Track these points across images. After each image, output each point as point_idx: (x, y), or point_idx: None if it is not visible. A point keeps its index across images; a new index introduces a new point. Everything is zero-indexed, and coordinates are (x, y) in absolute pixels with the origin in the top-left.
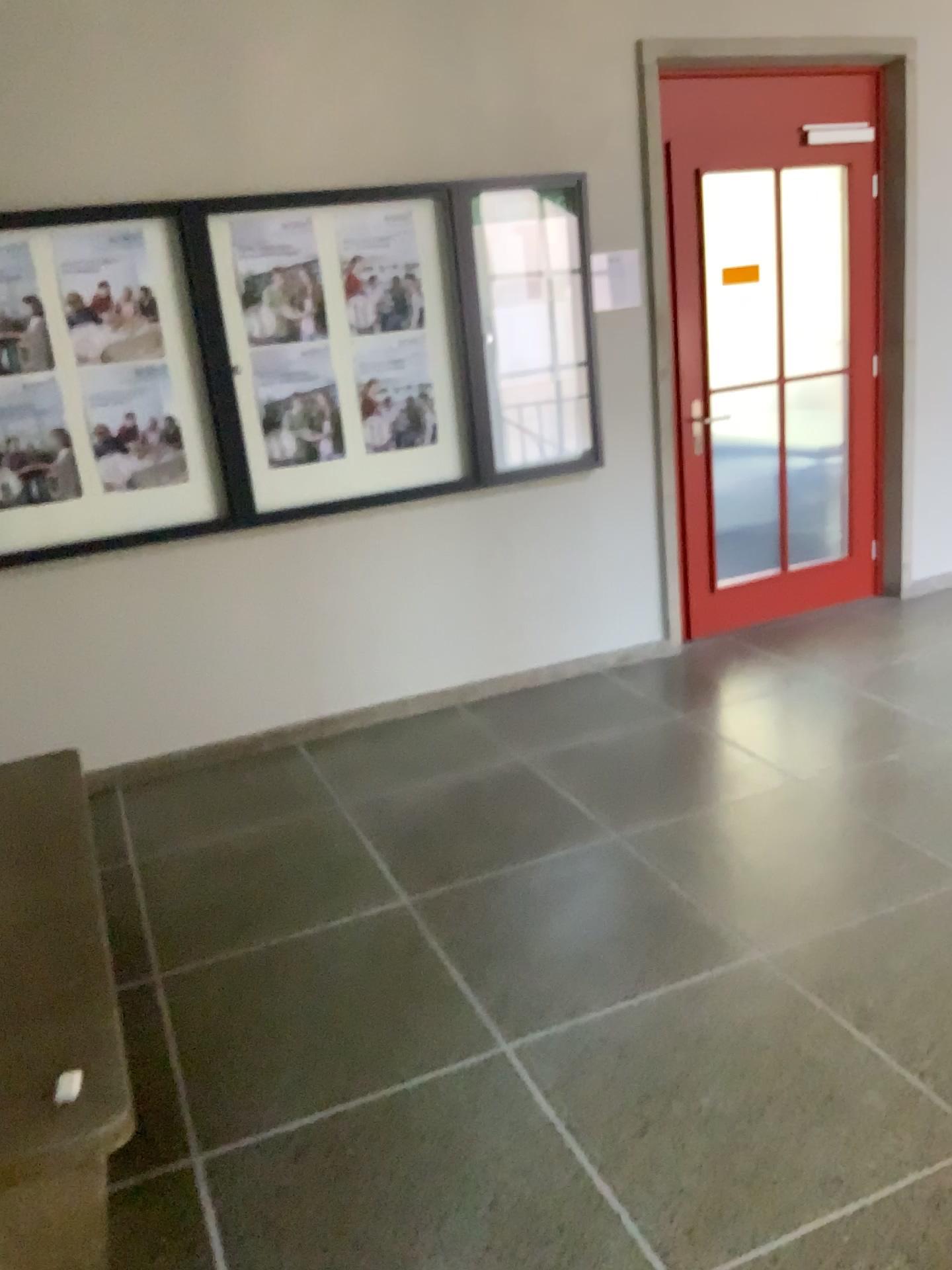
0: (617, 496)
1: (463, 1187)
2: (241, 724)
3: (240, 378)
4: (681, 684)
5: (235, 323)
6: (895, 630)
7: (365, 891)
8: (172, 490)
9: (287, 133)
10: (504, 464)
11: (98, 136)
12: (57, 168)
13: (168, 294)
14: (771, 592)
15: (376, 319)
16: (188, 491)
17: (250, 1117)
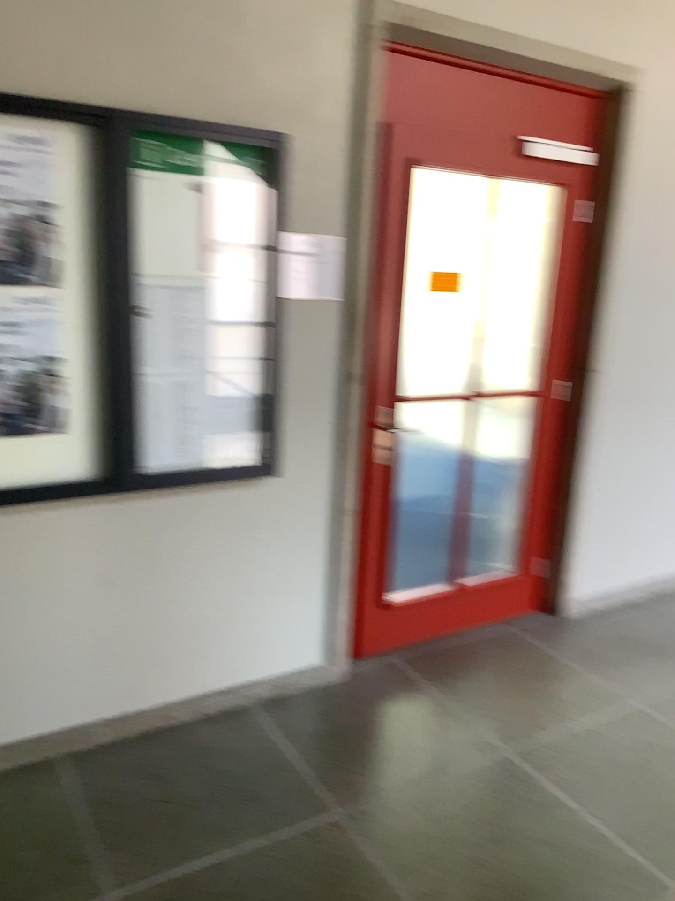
0: (288, 507)
1: None
2: None
3: None
4: (338, 746)
5: None
6: (566, 672)
7: None
8: None
9: None
10: (151, 466)
11: None
12: None
13: None
14: (440, 609)
15: None
16: None
17: None
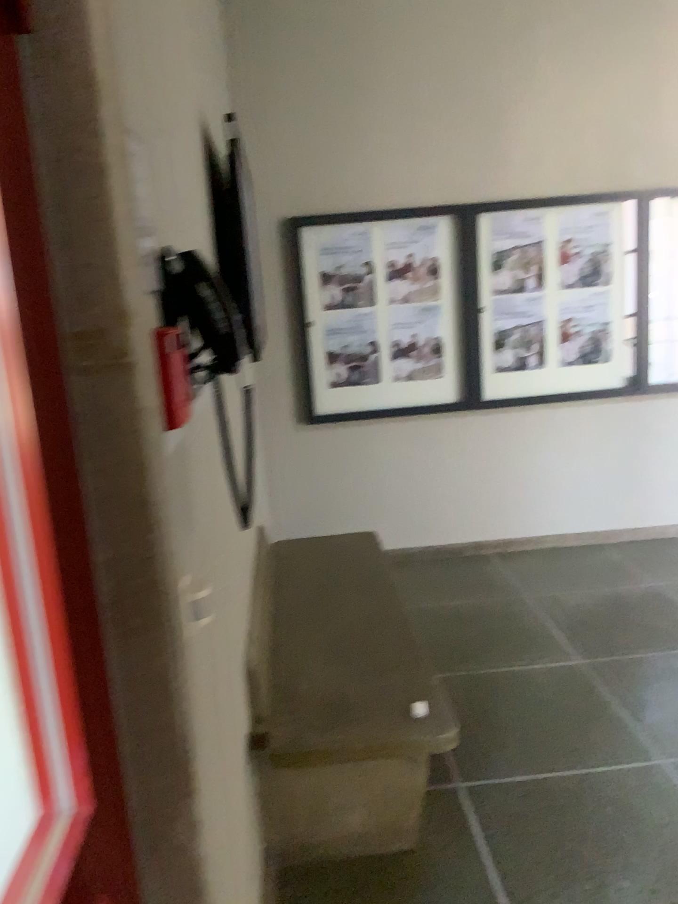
0: None
1: (643, 838)
2: (457, 537)
3: (484, 315)
4: None
5: (485, 280)
6: None
7: (551, 651)
8: (433, 383)
9: (532, 162)
10: (654, 382)
11: (418, 166)
12: (392, 185)
13: (447, 261)
14: None
15: (576, 281)
16: (443, 384)
17: (493, 769)
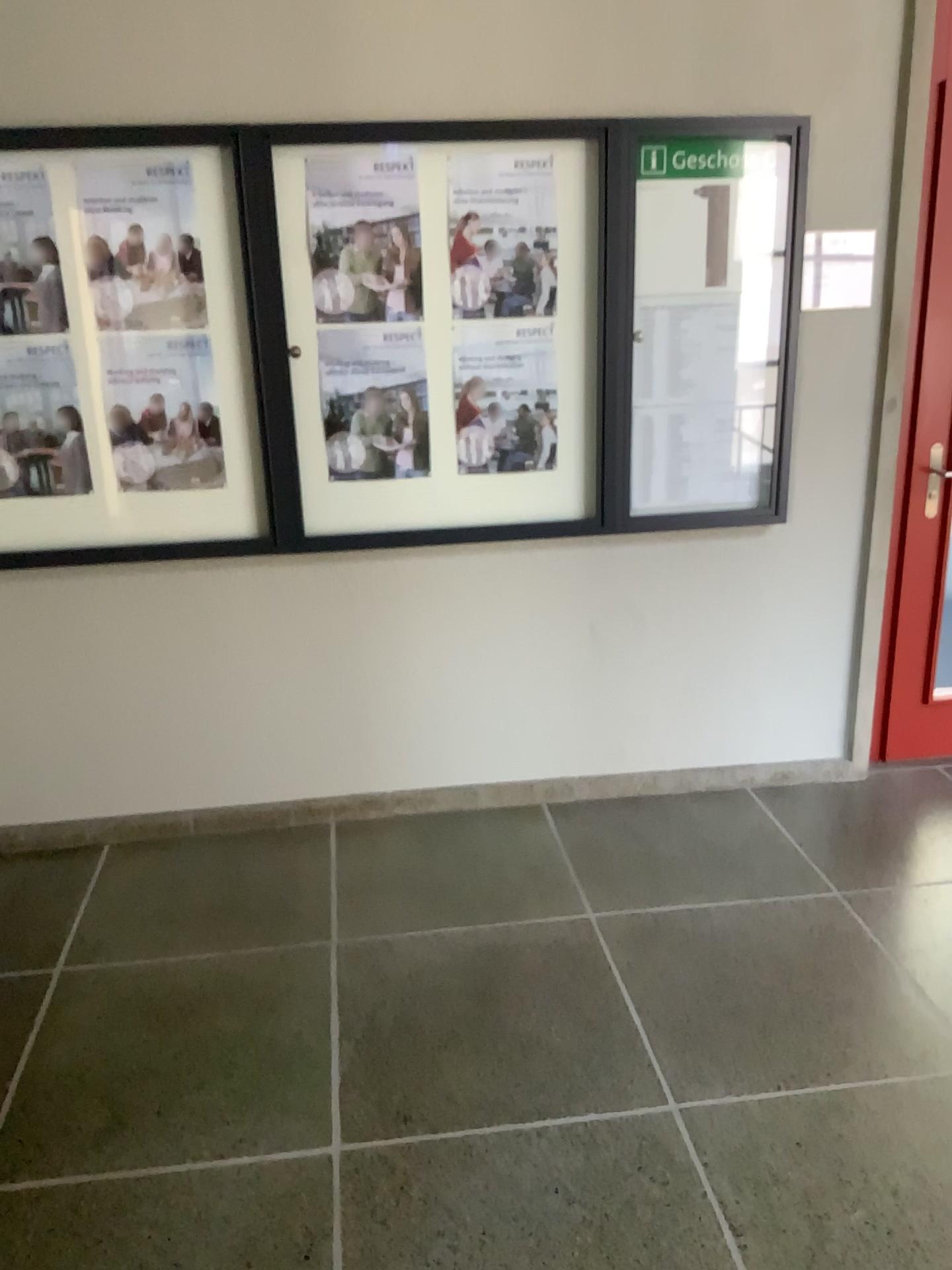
0: (800, 564)
1: None
2: (265, 790)
3: (302, 362)
4: (847, 837)
5: (301, 290)
6: None
7: (291, 1114)
8: (203, 496)
9: (392, 41)
10: (643, 507)
11: (142, 33)
12: (86, 73)
13: (218, 246)
14: None
15: (490, 300)
16: (224, 499)
17: None
